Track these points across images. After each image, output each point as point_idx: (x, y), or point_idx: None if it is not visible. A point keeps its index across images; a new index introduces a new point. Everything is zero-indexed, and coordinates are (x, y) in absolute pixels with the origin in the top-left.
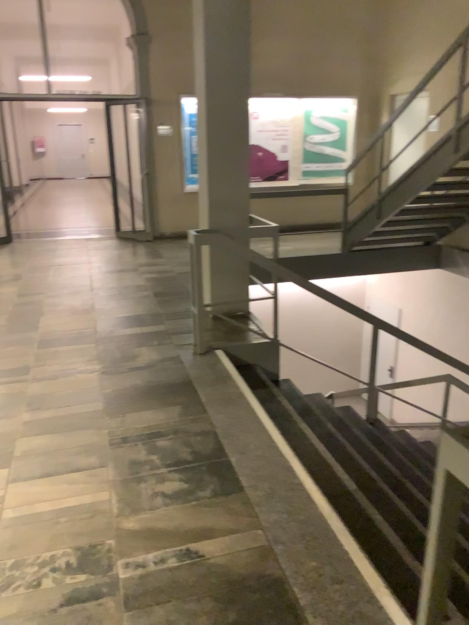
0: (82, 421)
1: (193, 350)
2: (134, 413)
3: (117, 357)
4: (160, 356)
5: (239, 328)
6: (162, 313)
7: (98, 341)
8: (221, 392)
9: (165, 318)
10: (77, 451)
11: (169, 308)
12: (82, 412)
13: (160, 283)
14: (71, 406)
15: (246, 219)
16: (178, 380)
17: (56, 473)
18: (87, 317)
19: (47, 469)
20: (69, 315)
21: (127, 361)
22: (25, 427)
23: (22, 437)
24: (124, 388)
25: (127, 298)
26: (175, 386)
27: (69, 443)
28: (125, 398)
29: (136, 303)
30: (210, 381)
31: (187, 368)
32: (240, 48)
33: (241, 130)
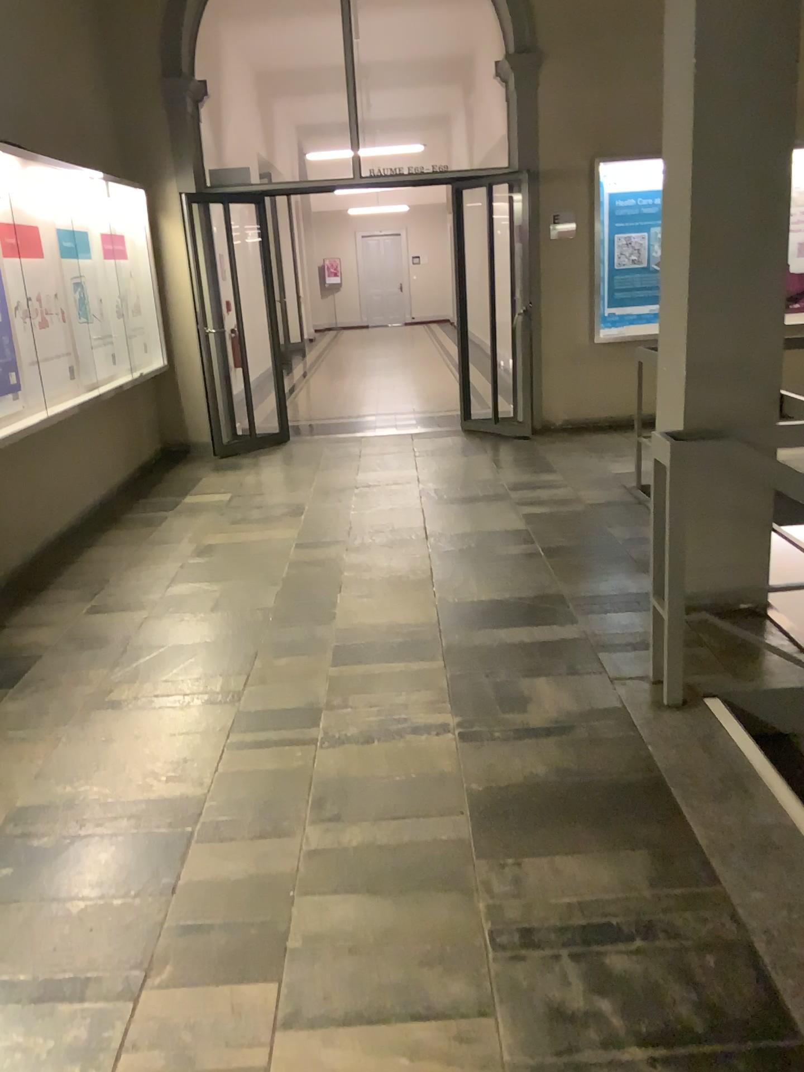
0: (428, 868)
1: (654, 695)
2: (543, 859)
3: (492, 701)
4: (583, 706)
5: (750, 644)
6: (574, 598)
7: (449, 657)
8: (741, 819)
9: (580, 610)
10: (422, 958)
11: (586, 586)
12: (426, 841)
13: (562, 529)
14: (403, 822)
15: (769, 404)
16: (631, 773)
17: (378, 1020)
18: (424, 600)
19: (358, 1005)
20: (390, 594)
21: (514, 714)
22: (310, 872)
23: (304, 900)
24: (514, 785)
25: (499, 560)
26: (628, 791)
27: (405, 930)
28: (519, 815)
29: (518, 573)
30: (708, 784)
31: (650, 744)
32: (776, 25)
33: (768, 209)
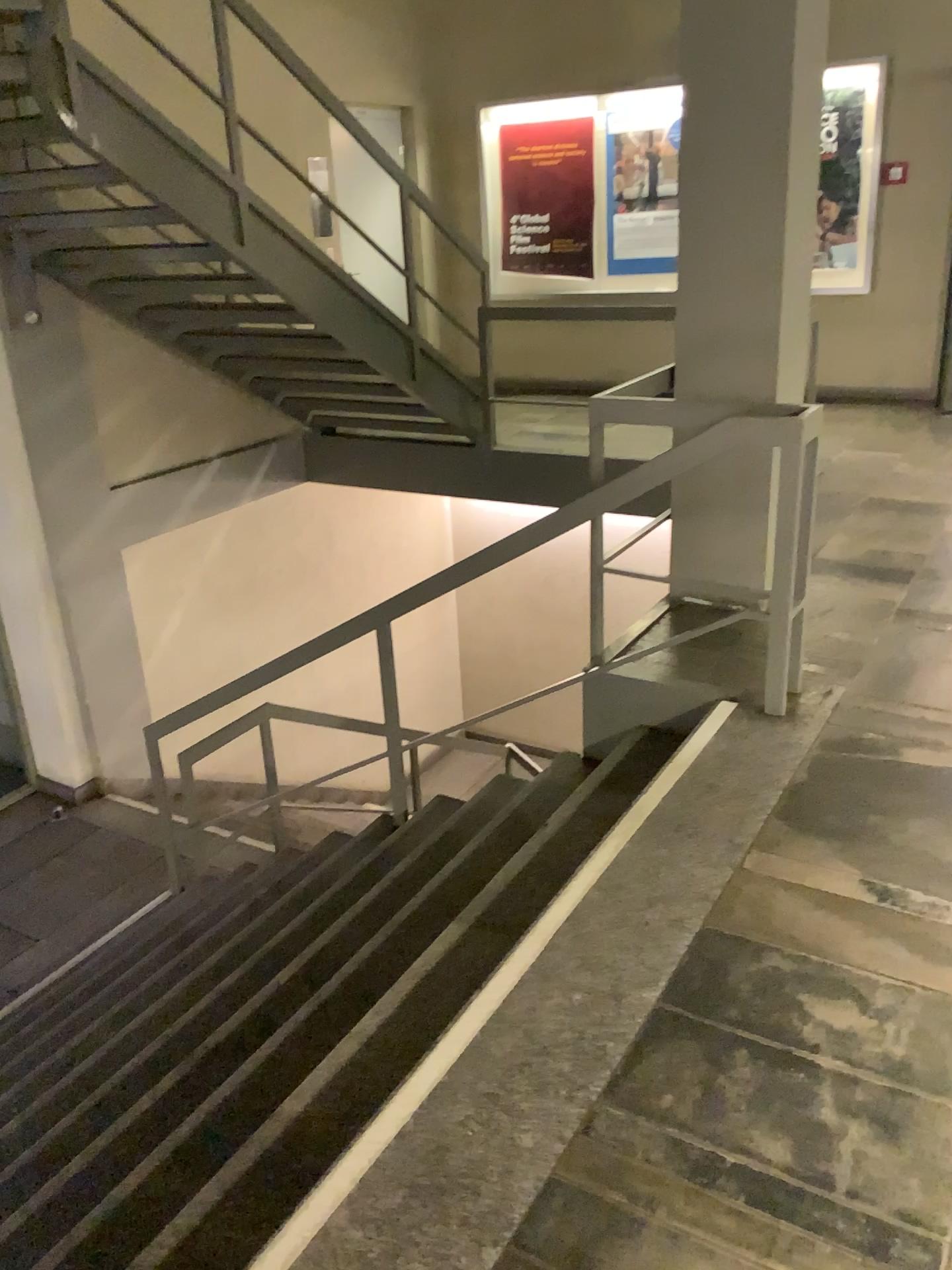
0: None
1: None
2: None
3: None
4: None
5: None
6: None
7: None
8: (387, 1266)
9: None
10: None
11: None
12: None
13: None
14: None
15: None
16: None
17: None
18: None
19: None
20: None
21: None
22: None
23: None
24: None
25: None
26: None
27: None
28: None
29: None
30: None
31: None
32: None
33: None
